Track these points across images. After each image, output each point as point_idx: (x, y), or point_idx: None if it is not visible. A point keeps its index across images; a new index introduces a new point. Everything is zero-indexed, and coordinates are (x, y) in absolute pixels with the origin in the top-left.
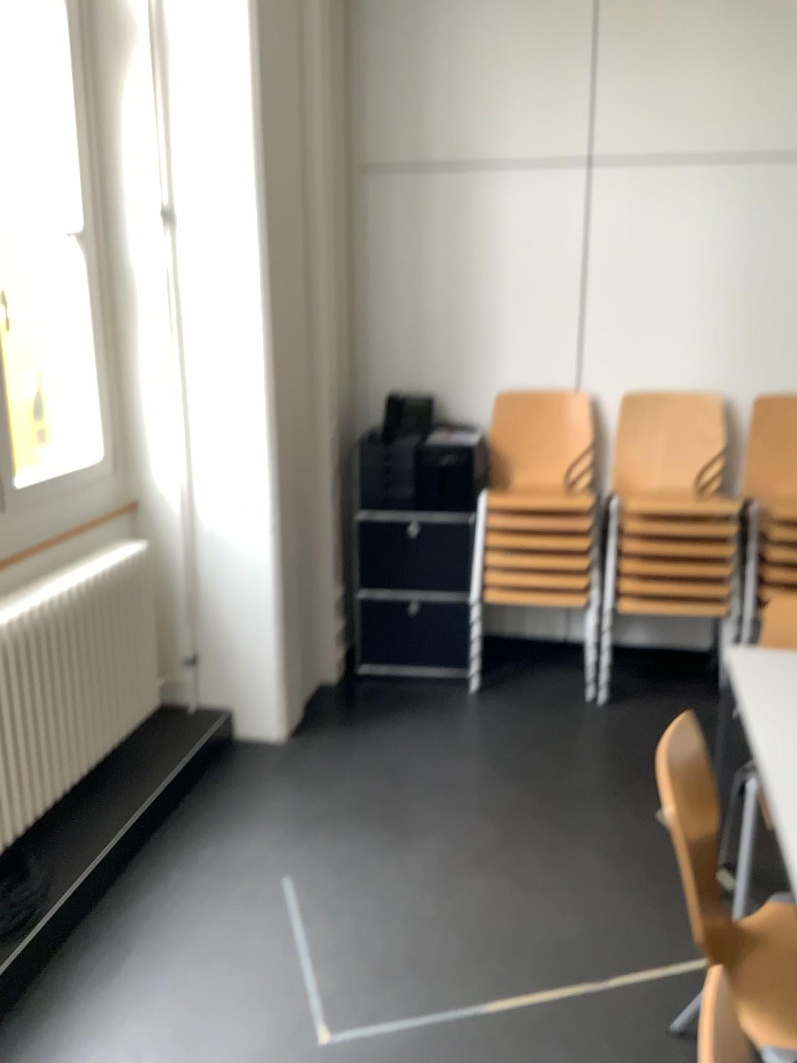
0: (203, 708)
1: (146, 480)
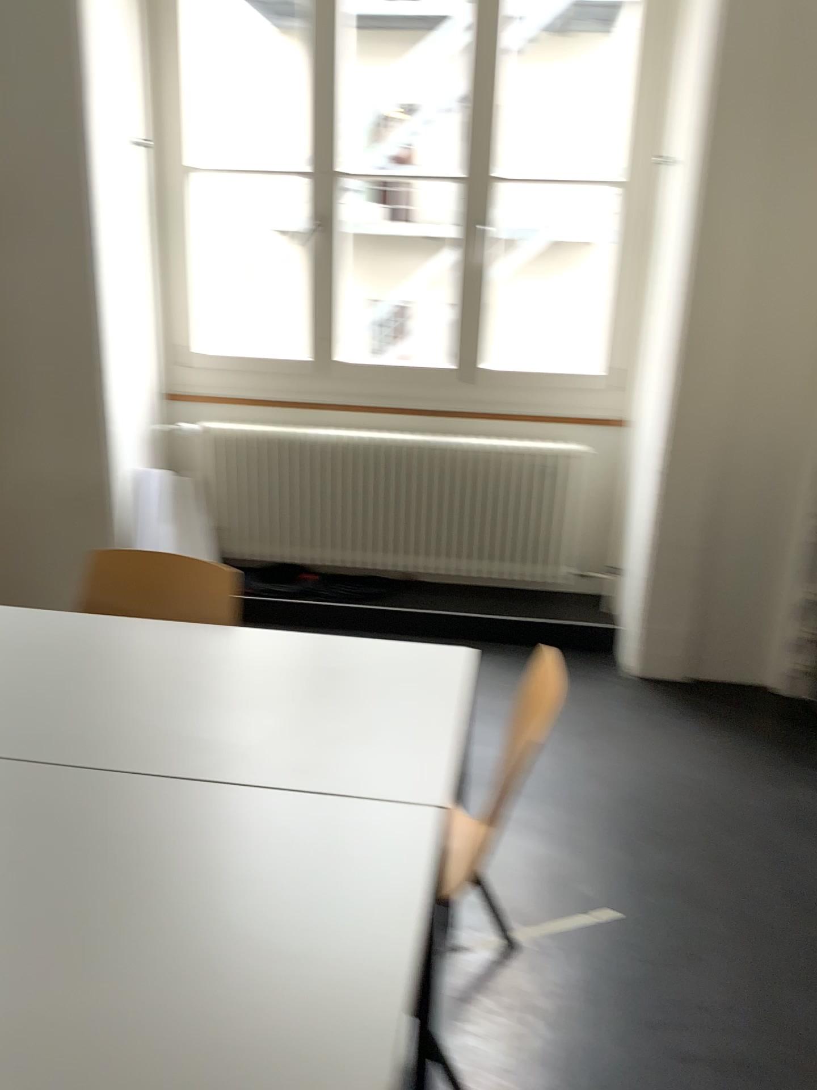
0: (605, 615)
1: (623, 404)
